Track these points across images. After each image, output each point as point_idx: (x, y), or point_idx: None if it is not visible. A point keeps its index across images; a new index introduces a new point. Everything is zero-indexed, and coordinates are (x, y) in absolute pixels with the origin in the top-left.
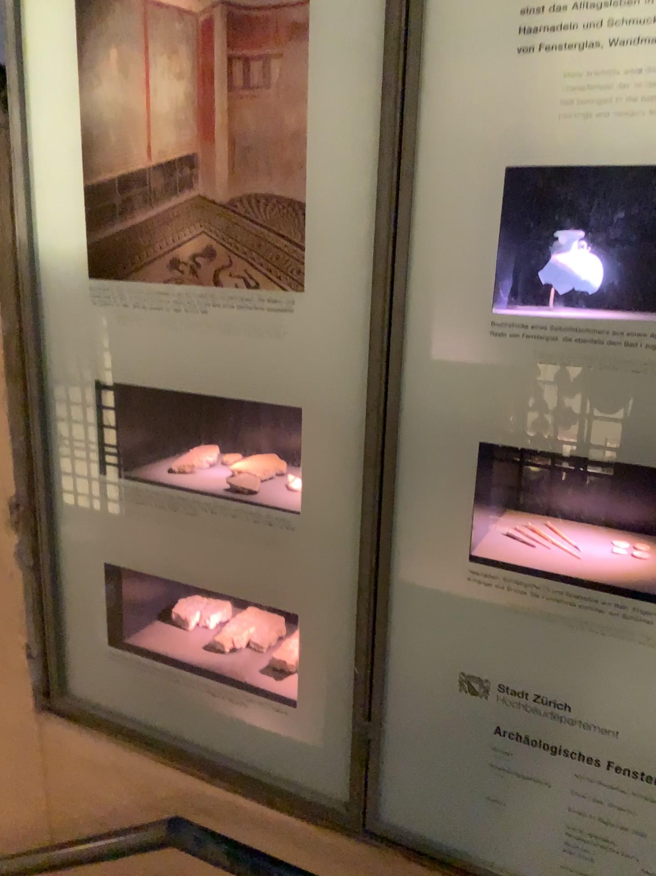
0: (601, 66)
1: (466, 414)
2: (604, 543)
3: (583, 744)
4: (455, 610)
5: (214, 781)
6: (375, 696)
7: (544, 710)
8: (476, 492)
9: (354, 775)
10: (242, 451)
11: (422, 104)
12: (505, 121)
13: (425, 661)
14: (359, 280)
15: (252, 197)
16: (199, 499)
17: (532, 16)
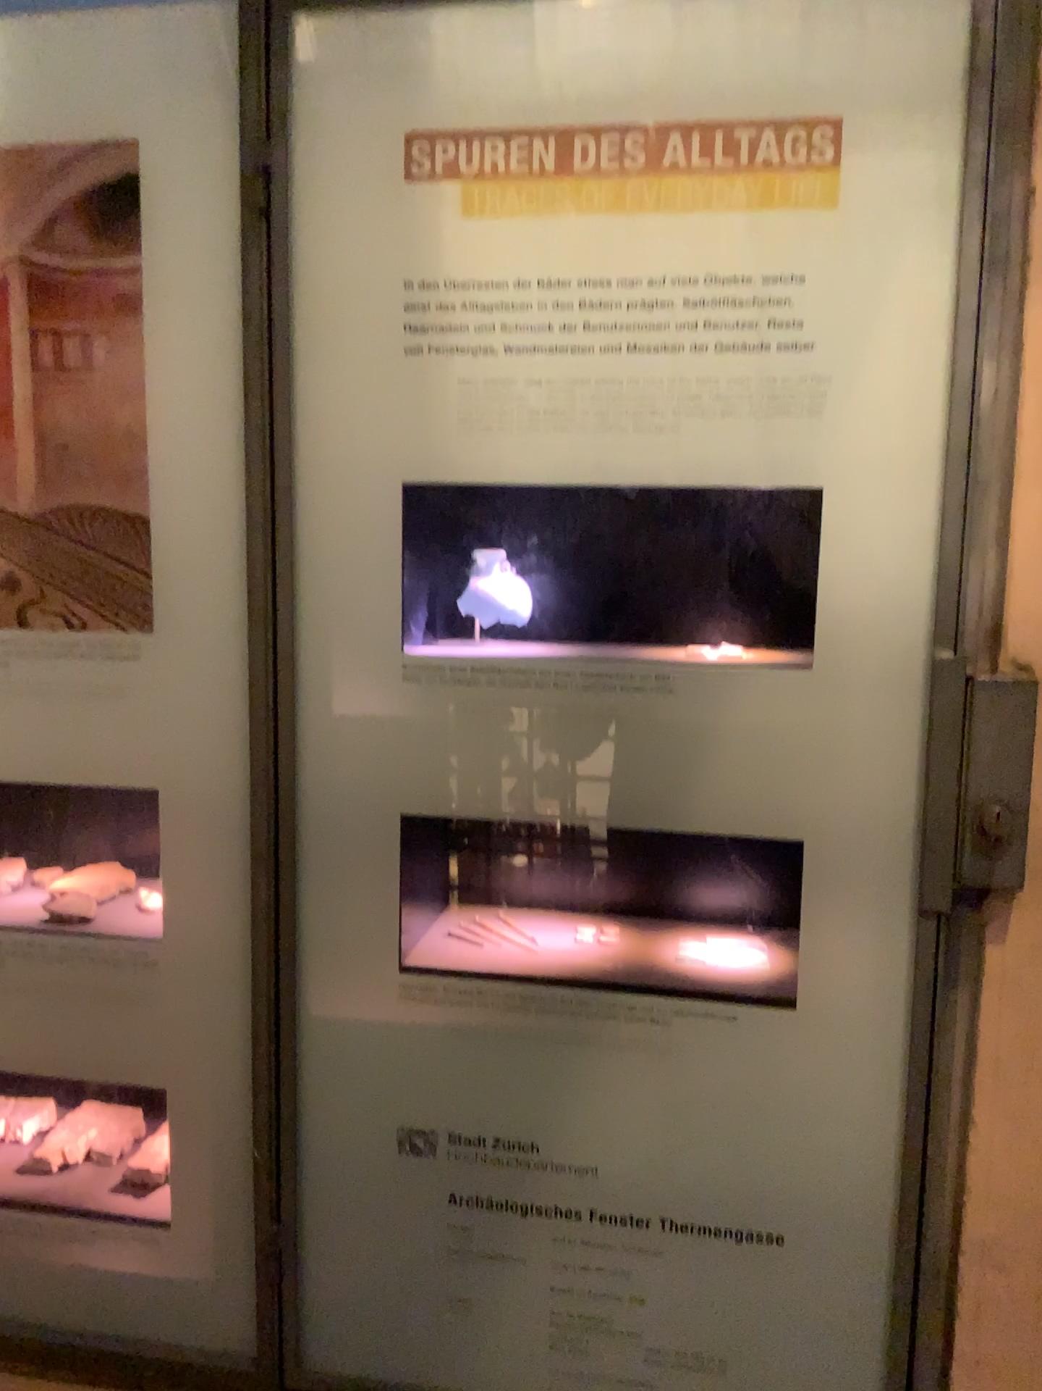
0: (500, 371)
1: (379, 782)
2: (569, 933)
3: (559, 1194)
4: (385, 1043)
5: (45, 1374)
6: (284, 1184)
7: (507, 1159)
8: (399, 881)
9: (262, 1310)
10: (67, 862)
11: (297, 403)
12: (398, 426)
13: (351, 1120)
14: (229, 616)
15: (74, 509)
16: (6, 935)
17: (419, 311)
